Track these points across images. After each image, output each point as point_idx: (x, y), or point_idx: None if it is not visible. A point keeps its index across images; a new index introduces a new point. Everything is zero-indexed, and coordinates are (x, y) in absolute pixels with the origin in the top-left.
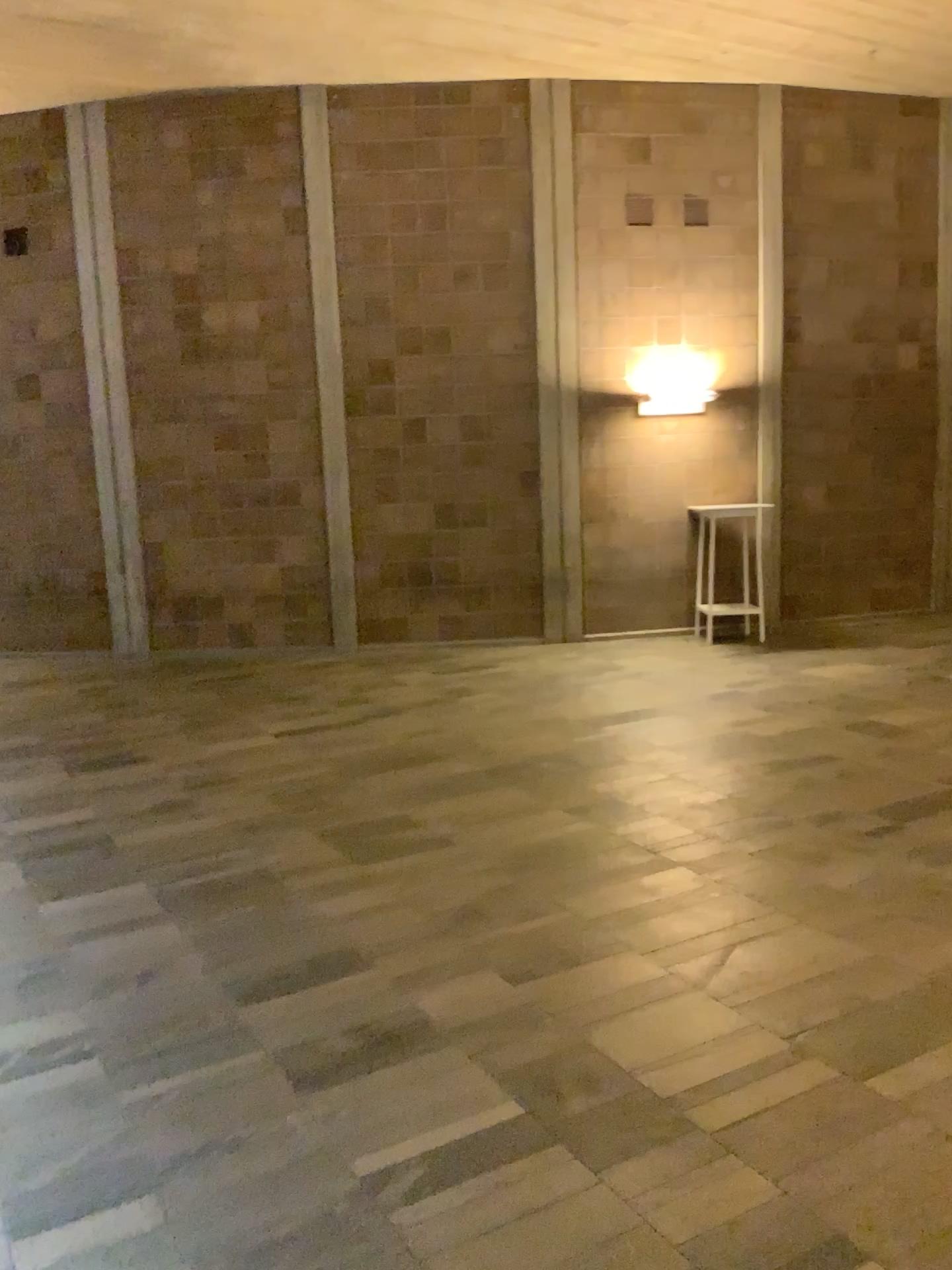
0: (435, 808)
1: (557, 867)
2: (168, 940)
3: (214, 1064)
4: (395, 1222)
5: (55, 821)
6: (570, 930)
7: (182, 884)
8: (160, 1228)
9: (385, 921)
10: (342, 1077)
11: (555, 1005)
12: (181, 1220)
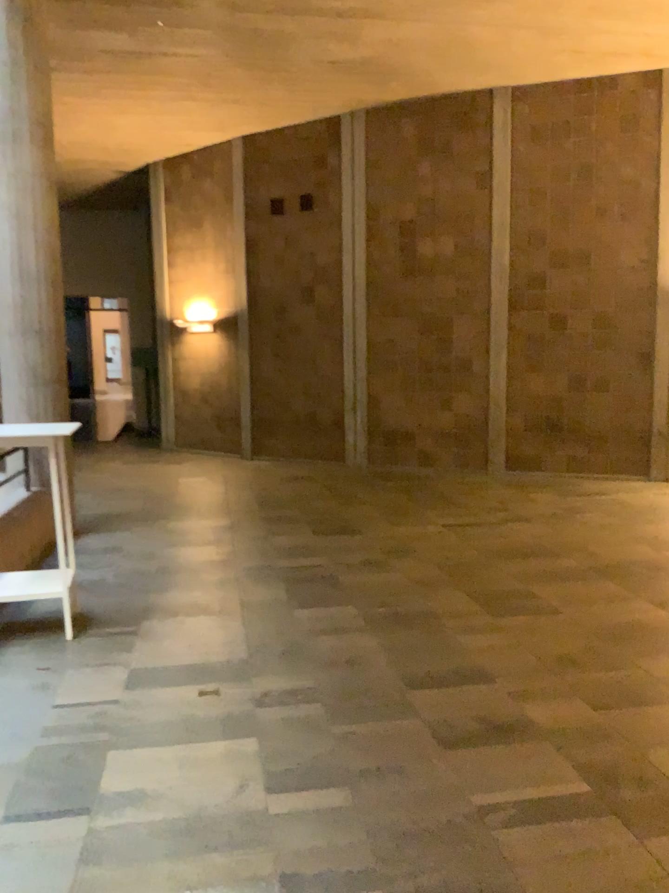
0: (551, 586)
1: (638, 638)
2: (369, 644)
3: (392, 722)
4: (500, 838)
5: (305, 564)
6: (643, 681)
7: (379, 612)
8: (355, 808)
9: (509, 654)
10: (472, 745)
11: (625, 729)
12: (367, 806)
